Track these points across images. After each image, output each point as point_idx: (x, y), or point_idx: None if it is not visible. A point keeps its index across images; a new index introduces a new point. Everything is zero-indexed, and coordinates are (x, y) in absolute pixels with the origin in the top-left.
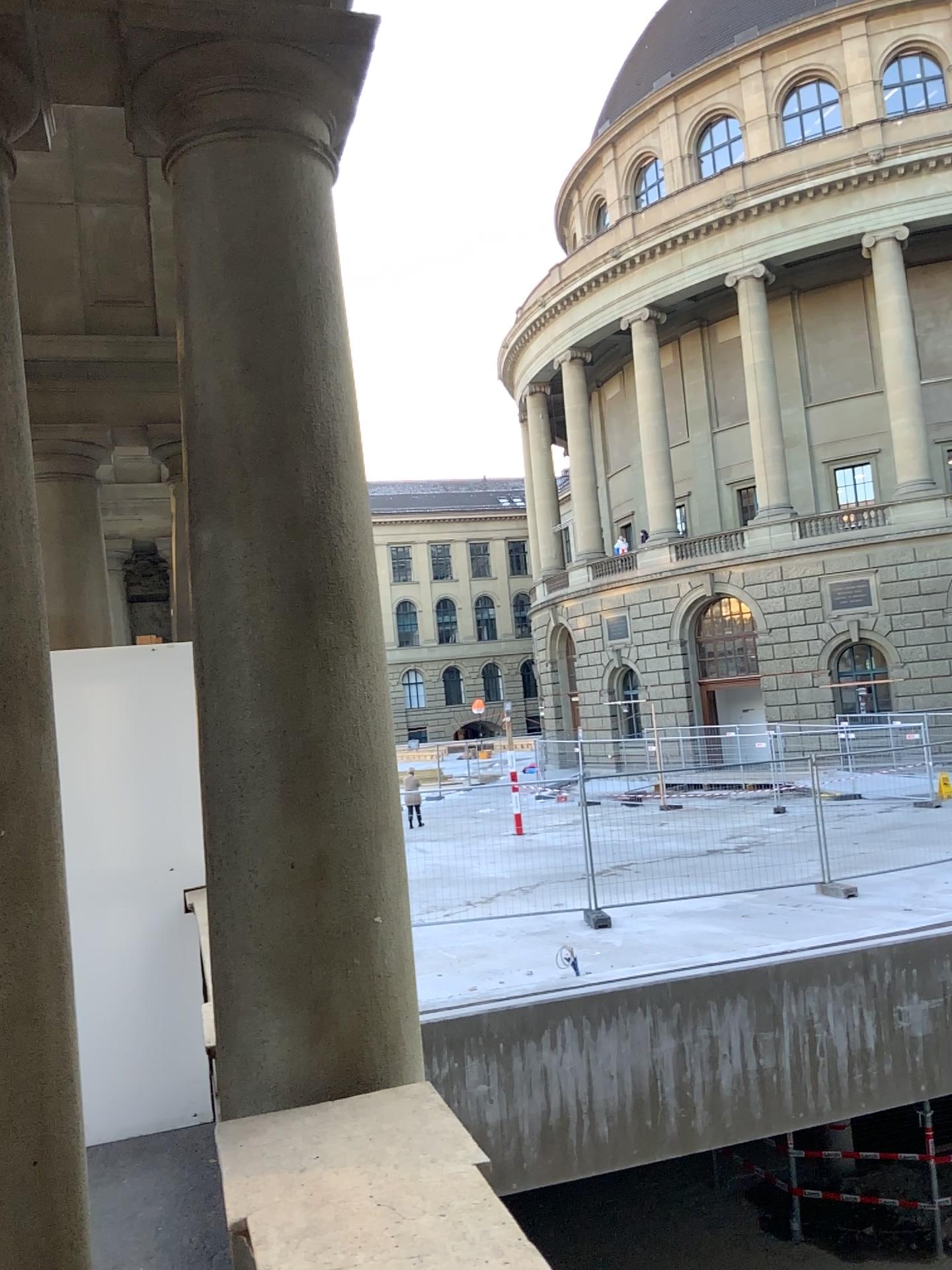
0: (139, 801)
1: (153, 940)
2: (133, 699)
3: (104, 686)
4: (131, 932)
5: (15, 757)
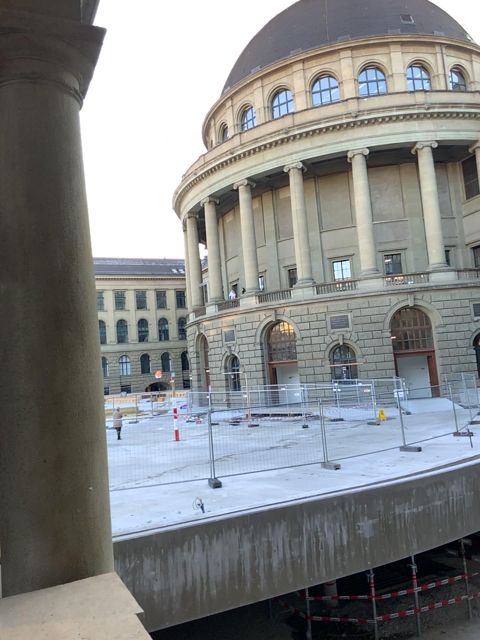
0: None
1: None
2: None
3: None
4: None
5: None
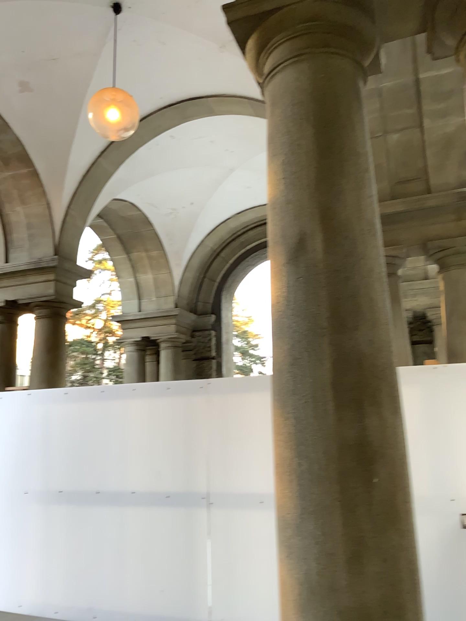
0: (432, 459)
1: (445, 544)
2: (425, 399)
3: (409, 392)
4: (432, 537)
5: (380, 435)
